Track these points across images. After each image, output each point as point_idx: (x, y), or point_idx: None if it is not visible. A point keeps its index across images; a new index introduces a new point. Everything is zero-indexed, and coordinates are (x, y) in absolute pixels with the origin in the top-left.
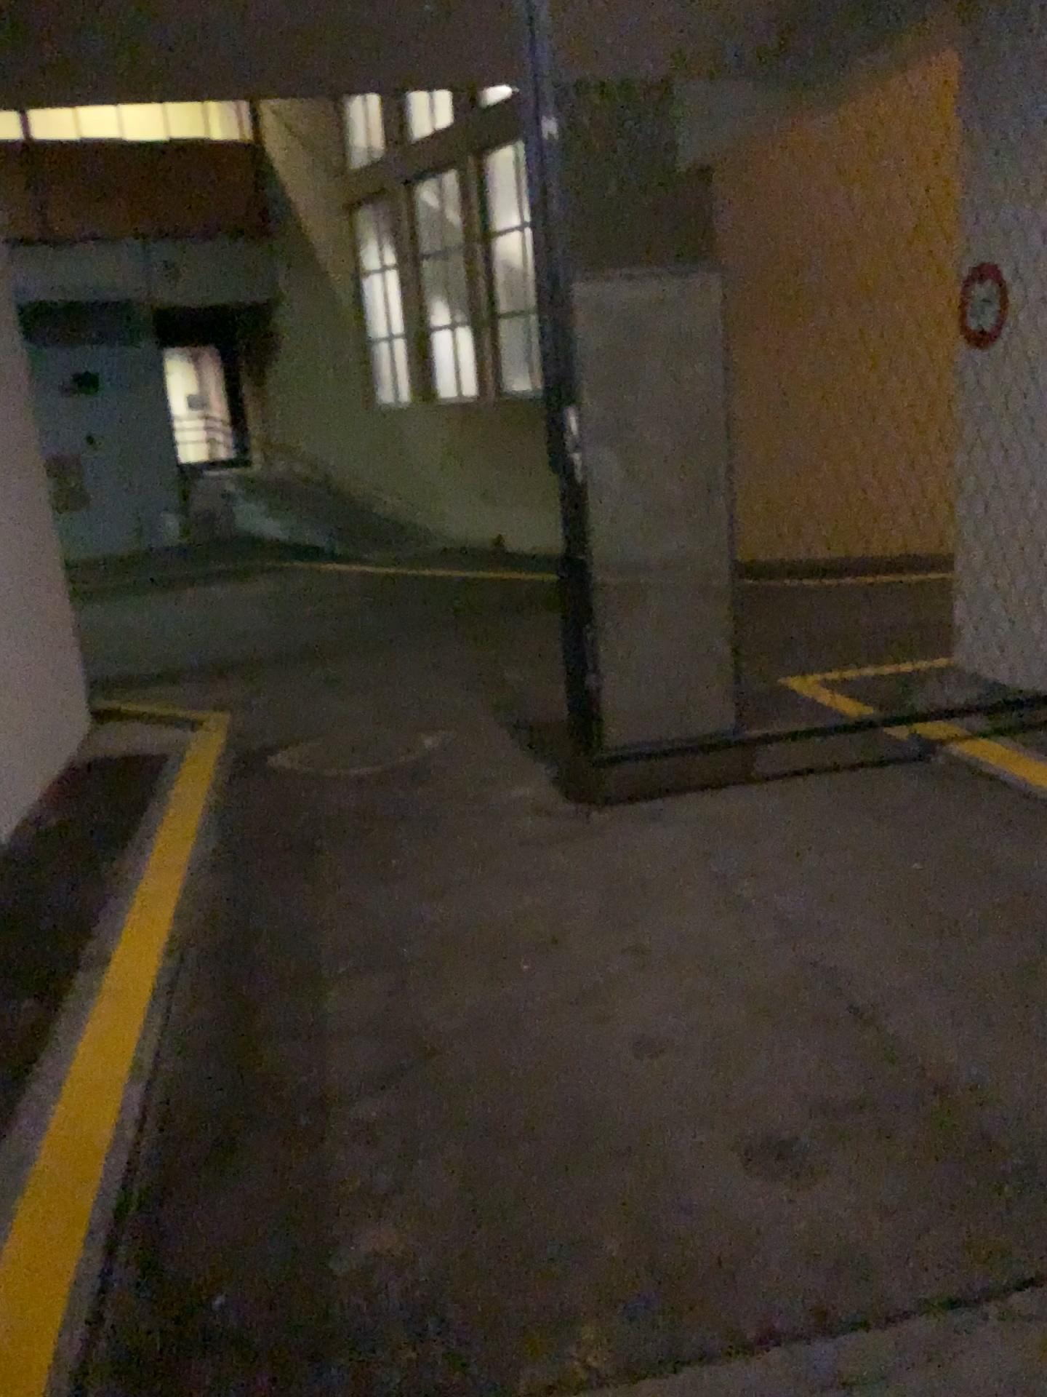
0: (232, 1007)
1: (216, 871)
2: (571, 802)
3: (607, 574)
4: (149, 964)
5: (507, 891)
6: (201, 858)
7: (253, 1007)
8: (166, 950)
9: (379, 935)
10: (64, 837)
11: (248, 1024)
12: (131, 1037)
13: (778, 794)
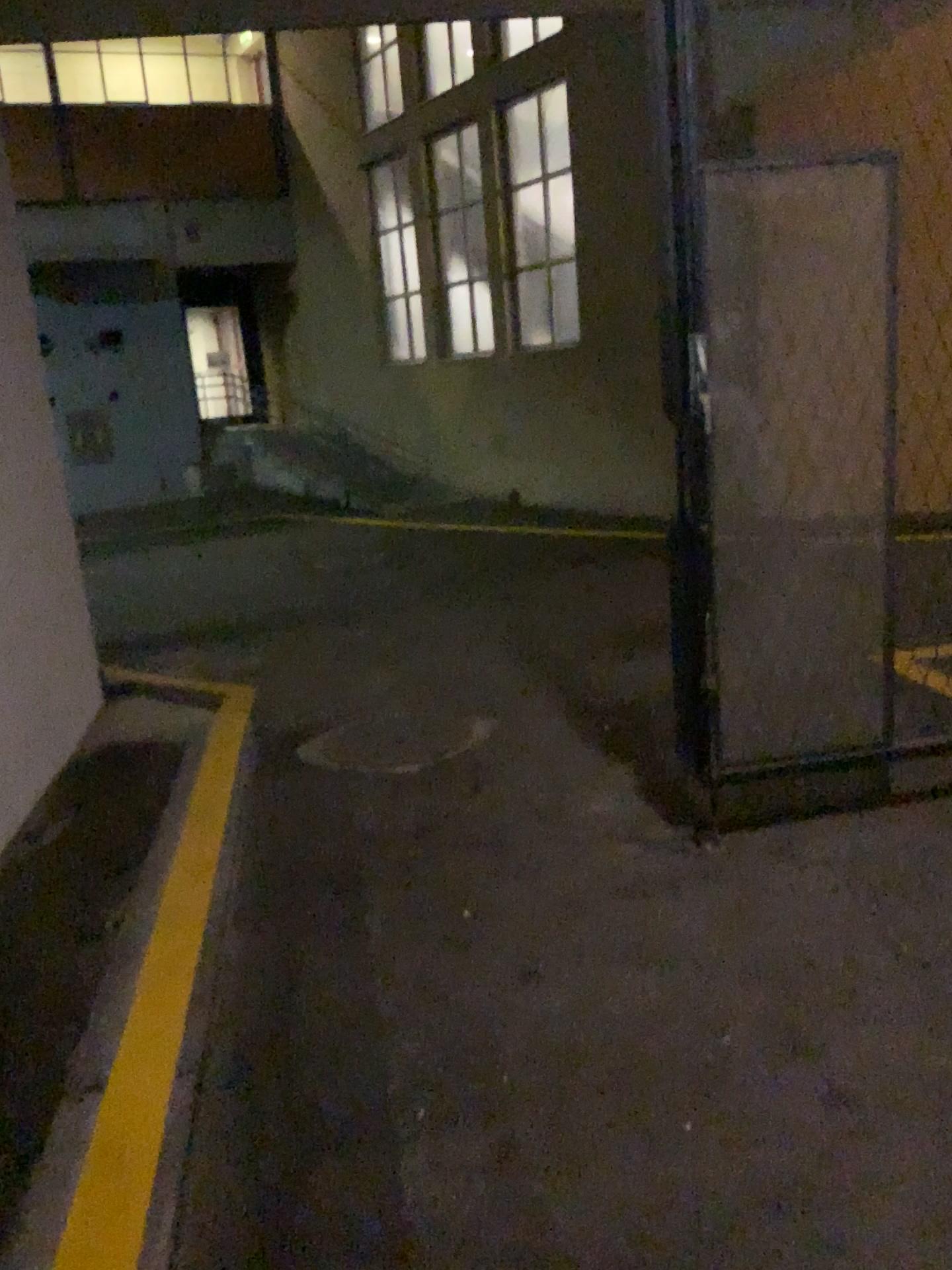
0: (275, 1171)
1: (244, 918)
2: (670, 824)
3: (726, 550)
4: (159, 1085)
5: (623, 967)
6: (227, 898)
7: (303, 1173)
8: (184, 1059)
9: (465, 1039)
10: (63, 863)
11: (296, 1207)
12: (132, 1247)
13: (930, 820)
